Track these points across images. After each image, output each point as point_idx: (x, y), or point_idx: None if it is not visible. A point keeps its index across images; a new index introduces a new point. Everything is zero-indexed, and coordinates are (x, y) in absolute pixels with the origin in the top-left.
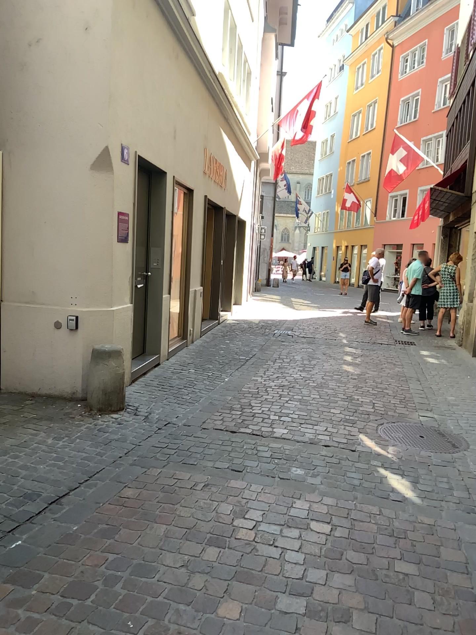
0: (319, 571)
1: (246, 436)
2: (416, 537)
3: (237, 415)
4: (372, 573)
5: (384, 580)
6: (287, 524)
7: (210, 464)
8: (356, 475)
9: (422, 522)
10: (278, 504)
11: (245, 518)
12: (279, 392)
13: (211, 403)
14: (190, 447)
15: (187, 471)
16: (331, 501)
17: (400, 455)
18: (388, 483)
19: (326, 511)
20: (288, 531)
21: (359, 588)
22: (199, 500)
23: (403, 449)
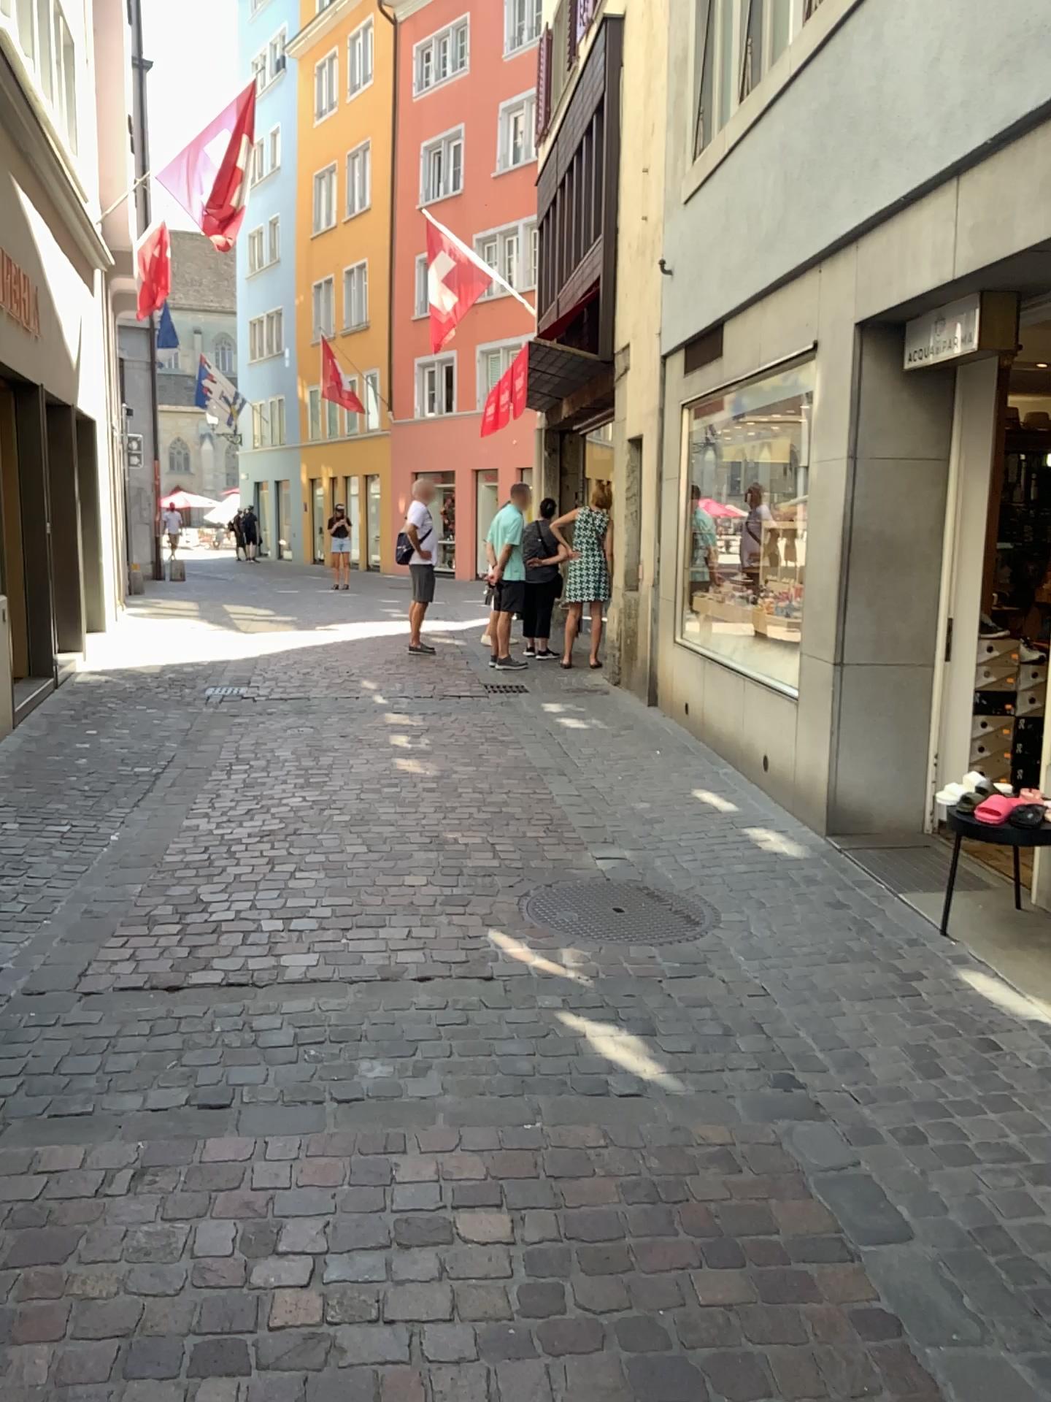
0: (528, 1370)
1: (212, 995)
2: (713, 1190)
3: (172, 935)
4: (658, 1332)
5: (689, 1343)
6: (400, 1244)
7: (135, 1103)
8: (520, 1048)
9: (710, 1144)
10: (357, 1186)
11: (280, 1254)
12: (265, 852)
13: (90, 913)
14: (63, 1059)
15: (73, 1142)
16: (488, 1139)
17: (598, 971)
18: (600, 1054)
19: (487, 1173)
20: (409, 1265)
21: (643, 1393)
22: (132, 1229)
23: (599, 955)
